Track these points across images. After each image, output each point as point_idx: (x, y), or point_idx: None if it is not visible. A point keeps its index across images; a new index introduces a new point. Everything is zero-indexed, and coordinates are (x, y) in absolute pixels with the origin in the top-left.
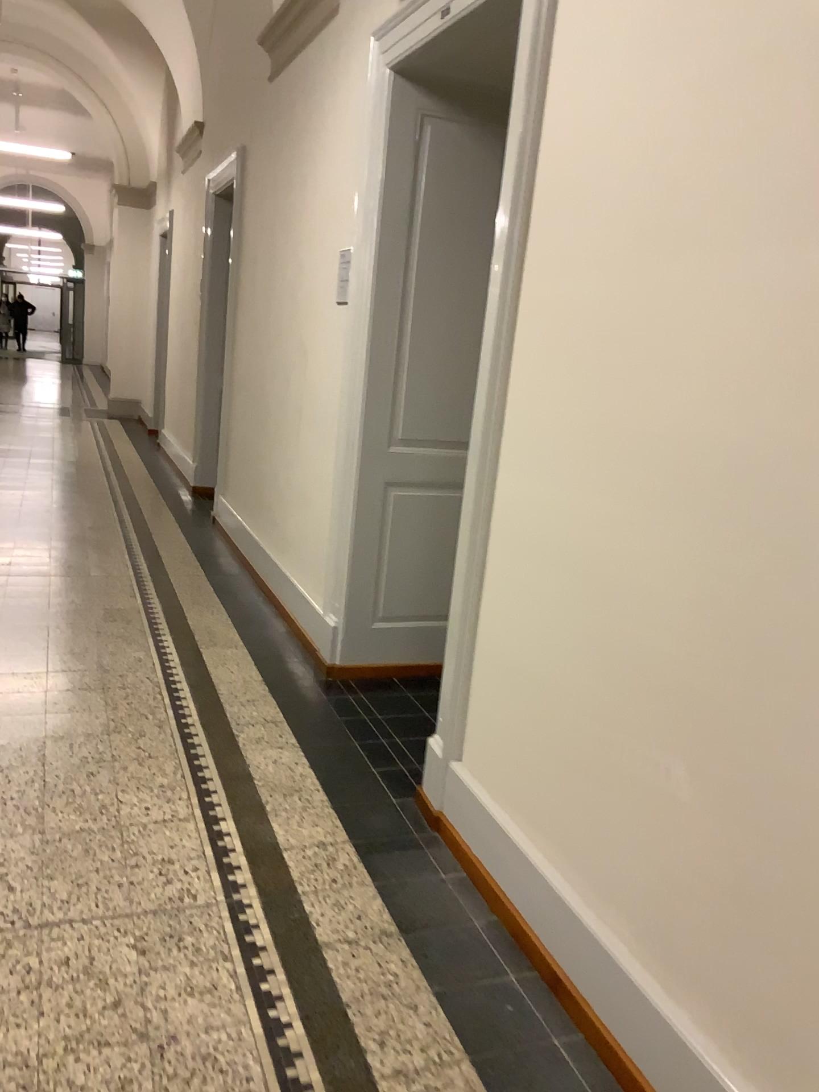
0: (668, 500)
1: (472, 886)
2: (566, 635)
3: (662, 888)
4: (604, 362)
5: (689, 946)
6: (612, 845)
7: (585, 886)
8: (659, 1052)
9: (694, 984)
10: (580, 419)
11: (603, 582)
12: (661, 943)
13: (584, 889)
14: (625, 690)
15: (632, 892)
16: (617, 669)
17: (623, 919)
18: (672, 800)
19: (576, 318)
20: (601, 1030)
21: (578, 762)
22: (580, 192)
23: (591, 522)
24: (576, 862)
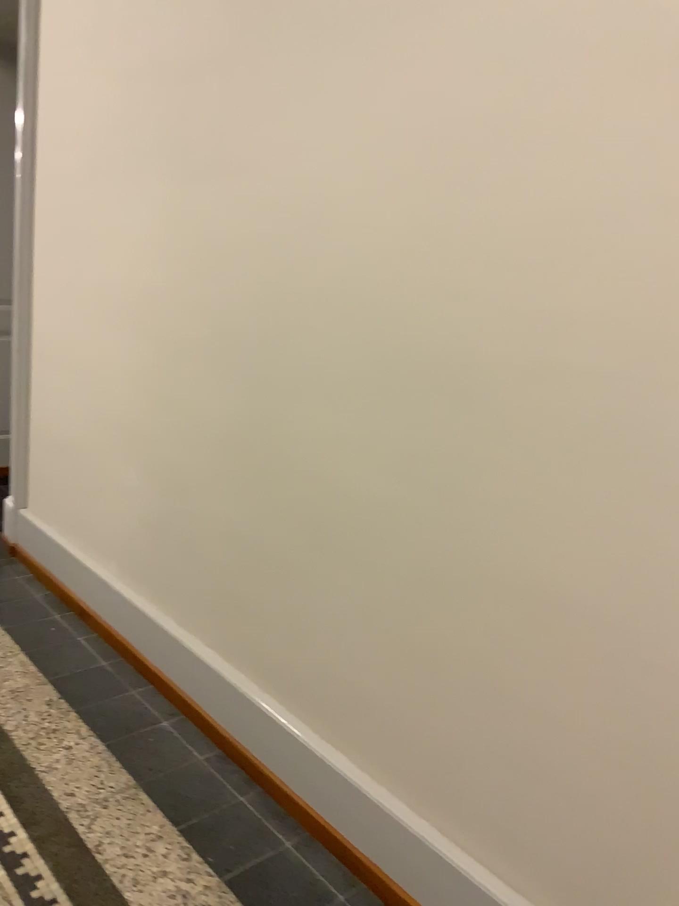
0: (114, 321)
1: (35, 577)
2: (74, 410)
3: (127, 535)
4: (79, 242)
5: (139, 559)
6: (104, 523)
7: (94, 551)
8: (129, 619)
9: (142, 577)
10: (70, 277)
11: (89, 374)
12: (128, 564)
13: (94, 554)
14: (104, 432)
15: (115, 544)
16: (99, 422)
17: (112, 561)
18: (127, 485)
19: (64, 216)
20: (104, 623)
21: (86, 482)
22: (59, 137)
23: (81, 339)
24: (89, 540)
